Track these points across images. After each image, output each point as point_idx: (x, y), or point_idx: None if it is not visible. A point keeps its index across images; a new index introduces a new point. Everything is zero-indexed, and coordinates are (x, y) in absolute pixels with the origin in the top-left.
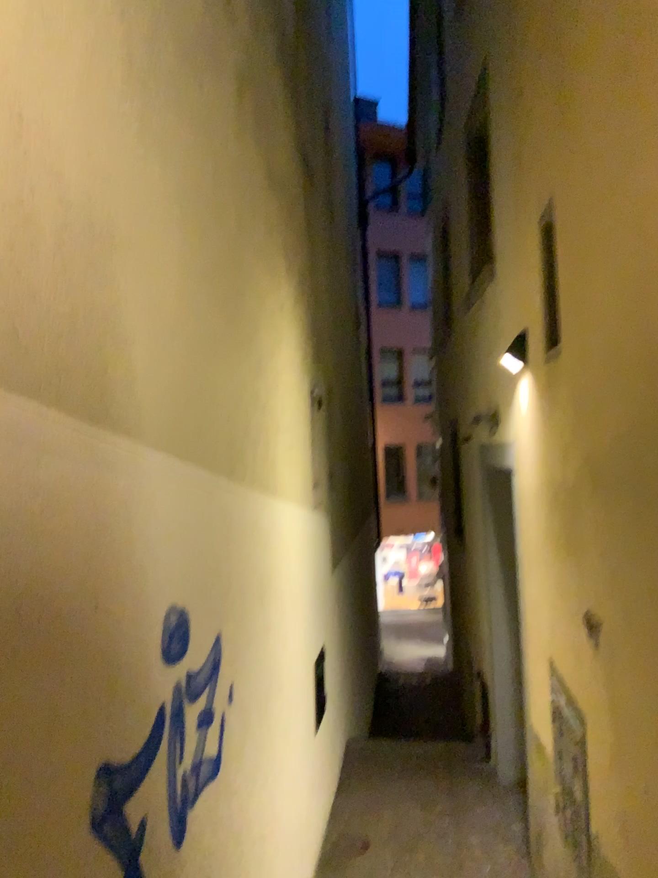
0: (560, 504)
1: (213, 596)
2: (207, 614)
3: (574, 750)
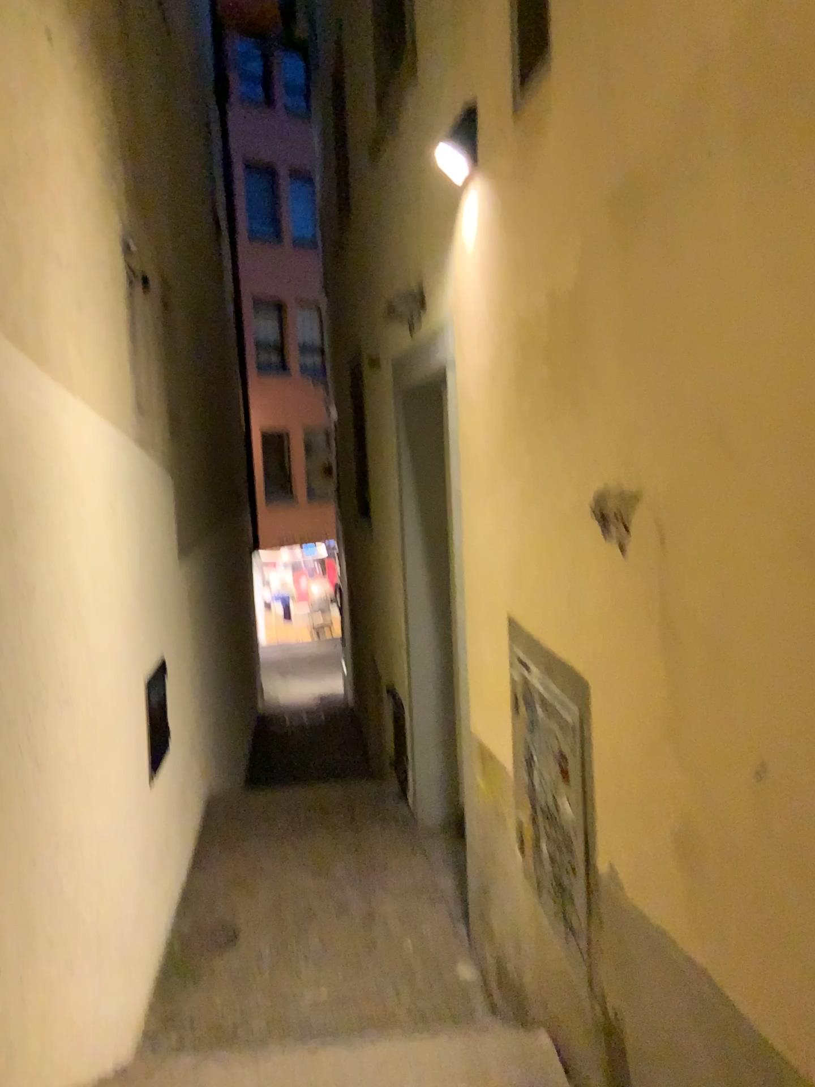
0: (542, 346)
1: None
2: None
3: (566, 742)
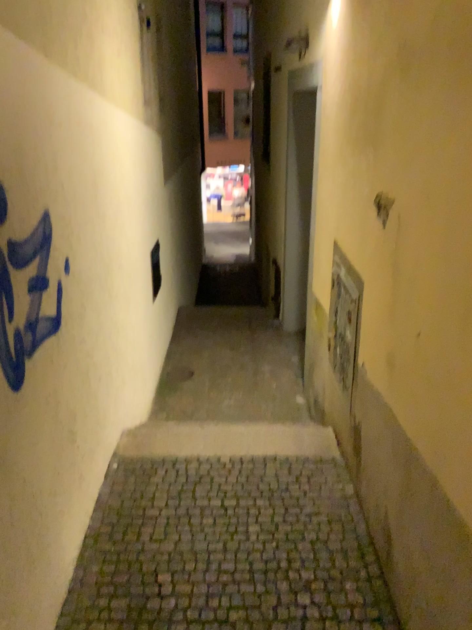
0: (363, 104)
1: (35, 171)
2: (29, 187)
3: (351, 306)
